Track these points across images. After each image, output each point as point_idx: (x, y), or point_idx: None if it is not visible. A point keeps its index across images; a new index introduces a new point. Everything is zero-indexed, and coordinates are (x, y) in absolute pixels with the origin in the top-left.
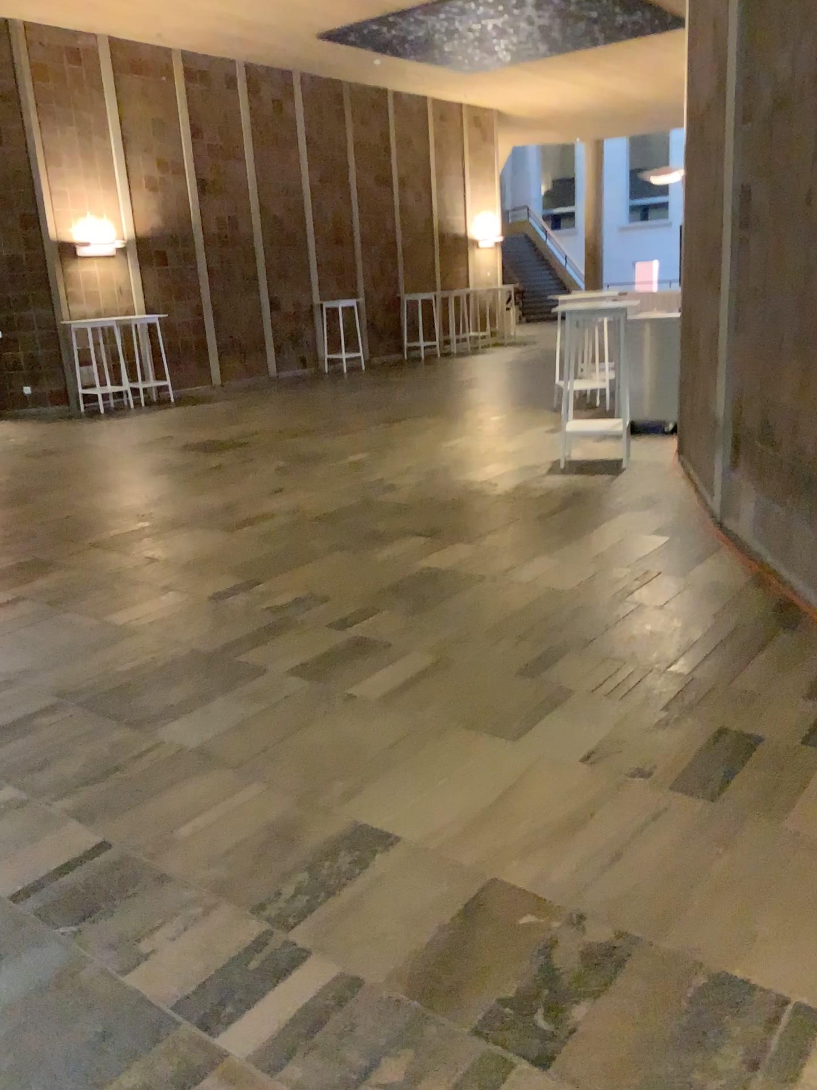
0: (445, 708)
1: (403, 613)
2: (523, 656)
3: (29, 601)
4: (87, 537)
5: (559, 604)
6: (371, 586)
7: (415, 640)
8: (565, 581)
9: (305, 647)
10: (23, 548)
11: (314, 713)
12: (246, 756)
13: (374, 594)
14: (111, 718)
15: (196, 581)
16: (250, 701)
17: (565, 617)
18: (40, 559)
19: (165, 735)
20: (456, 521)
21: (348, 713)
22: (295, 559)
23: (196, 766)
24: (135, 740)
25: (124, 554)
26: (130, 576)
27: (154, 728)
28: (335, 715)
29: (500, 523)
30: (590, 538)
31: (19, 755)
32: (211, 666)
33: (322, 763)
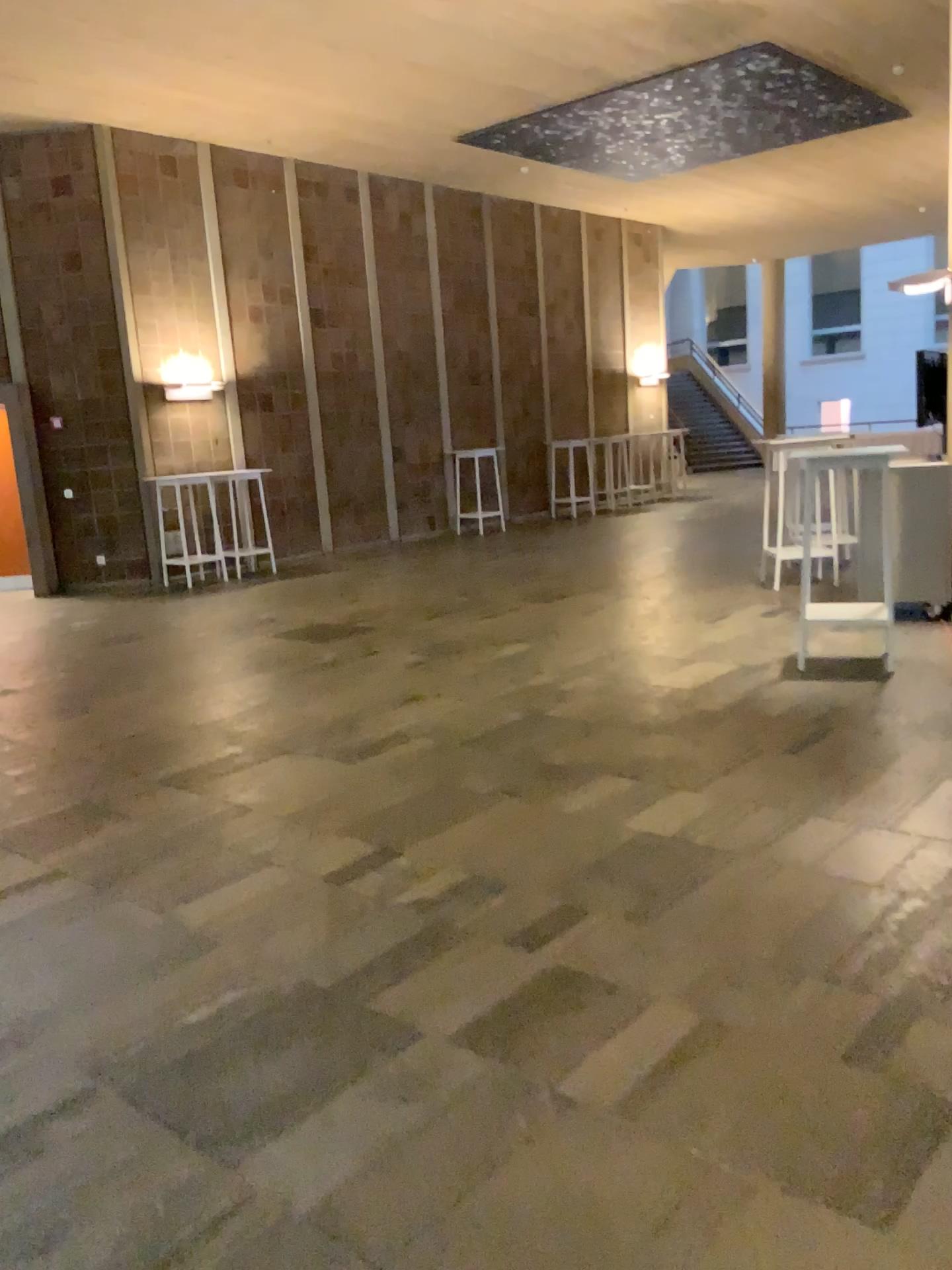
0: (733, 1134)
1: (622, 919)
2: (840, 1020)
3: (64, 880)
4: (154, 773)
5: (870, 912)
6: (565, 867)
7: (652, 977)
8: (866, 865)
9: (477, 986)
10: (67, 788)
11: (506, 1136)
12: (397, 1241)
13: (571, 881)
14: (167, 1132)
15: (306, 851)
16: (396, 1102)
17: (889, 939)
18: (88, 808)
19: (253, 1177)
20: (672, 755)
21: (566, 1138)
22: (447, 815)
23: (307, 1261)
24: (202, 1187)
25: (205, 803)
26: (211, 839)
27: (236, 1161)
28: (545, 1144)
29: (738, 761)
30: (881, 788)
31: (6, 1215)
32: (329, 1020)
33: (533, 1268)
